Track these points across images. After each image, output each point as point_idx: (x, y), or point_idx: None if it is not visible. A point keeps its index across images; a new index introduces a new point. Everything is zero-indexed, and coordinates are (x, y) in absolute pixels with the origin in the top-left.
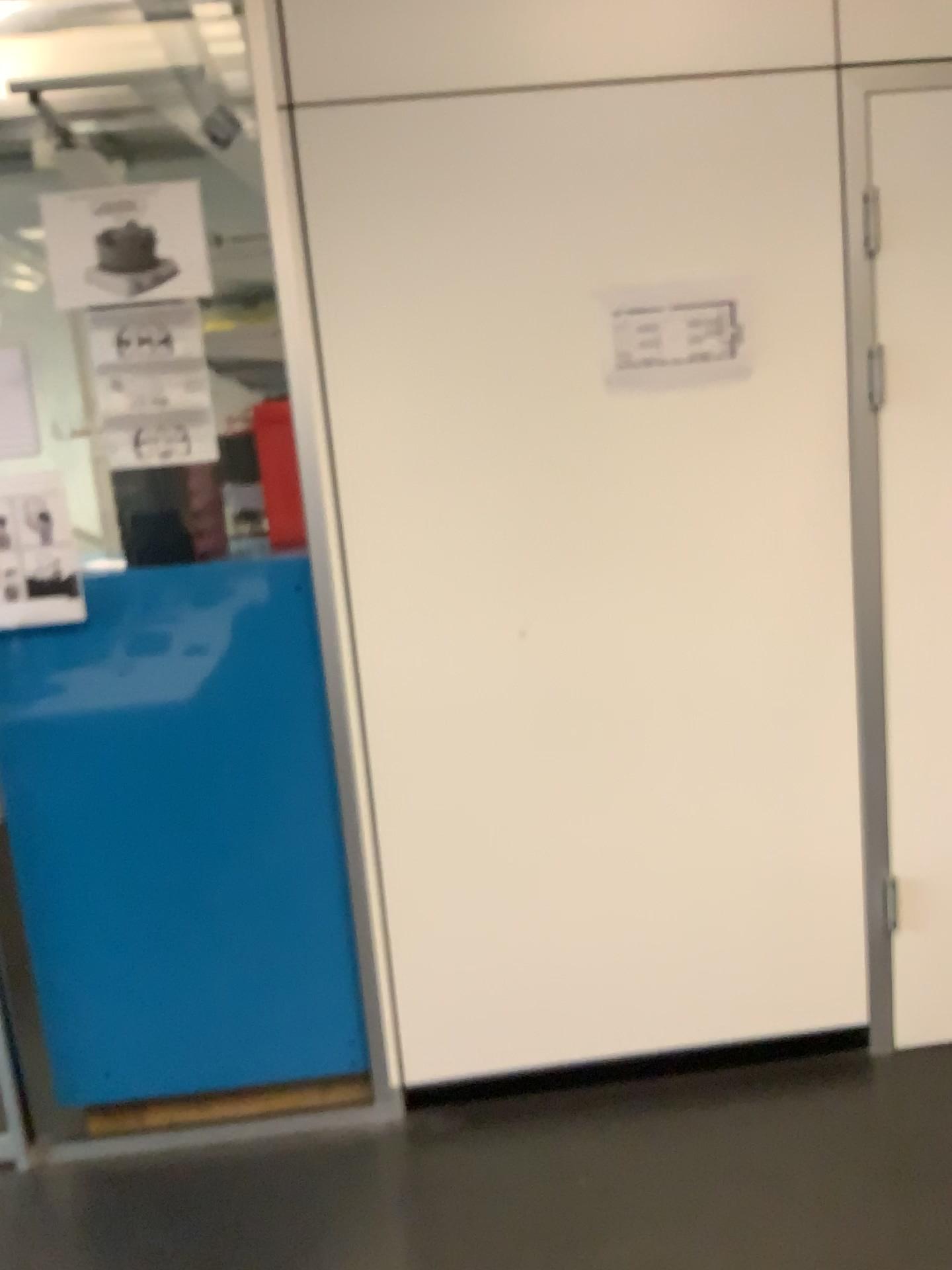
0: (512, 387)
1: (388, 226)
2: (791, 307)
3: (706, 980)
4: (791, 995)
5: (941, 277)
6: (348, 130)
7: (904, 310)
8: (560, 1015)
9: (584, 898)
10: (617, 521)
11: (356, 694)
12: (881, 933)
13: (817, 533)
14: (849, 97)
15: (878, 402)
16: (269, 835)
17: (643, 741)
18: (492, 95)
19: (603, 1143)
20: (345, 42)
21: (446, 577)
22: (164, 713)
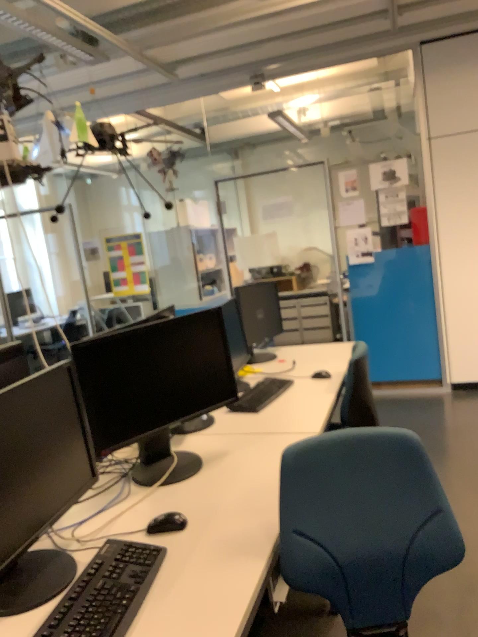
0: None
1: (452, 164)
2: None
3: None
4: None
5: None
6: (443, 142)
7: None
8: None
9: None
10: None
11: (440, 279)
12: None
13: None
14: None
15: None
16: (416, 315)
17: None
18: None
19: None
20: (443, 122)
21: (465, 249)
22: (391, 284)
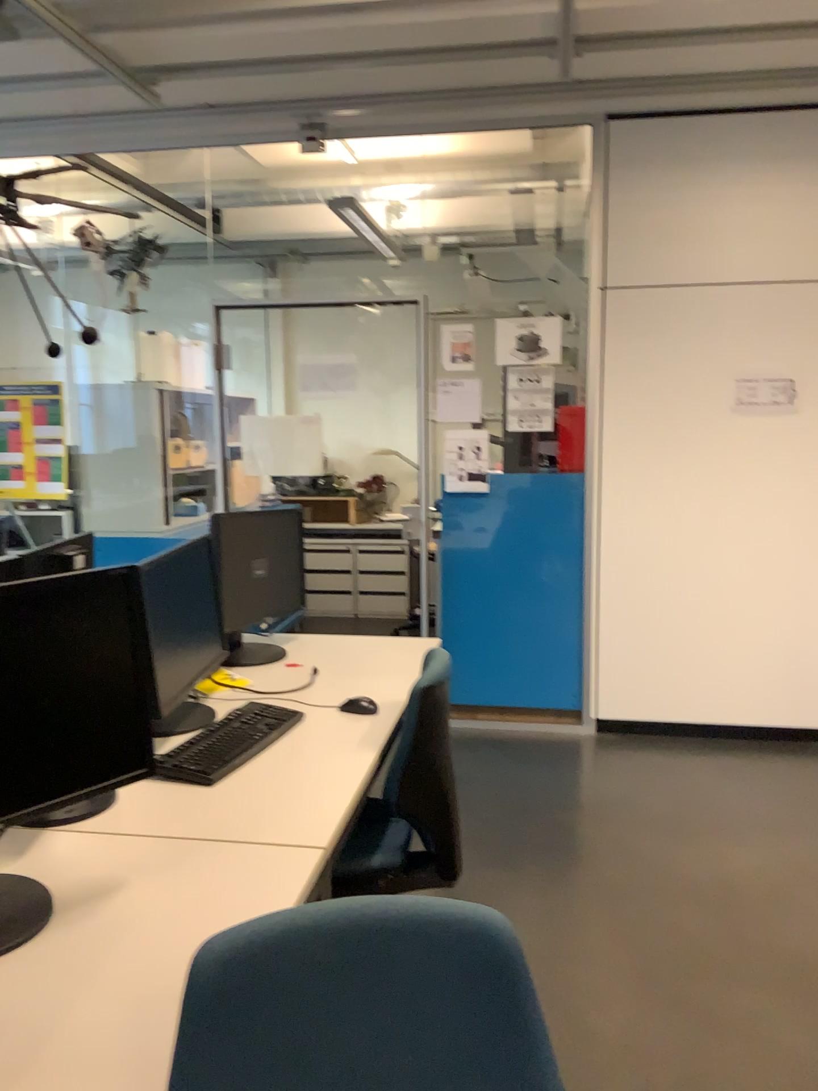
0: (685, 410)
1: (639, 339)
2: None
3: (746, 694)
4: (789, 708)
5: None
6: (627, 299)
7: None
8: (673, 699)
9: (691, 645)
10: (727, 473)
11: (598, 537)
12: None
13: None
14: None
15: None
16: (550, 596)
17: (728, 574)
18: (691, 287)
19: (688, 751)
20: (631, 264)
21: (645, 490)
22: (513, 536)
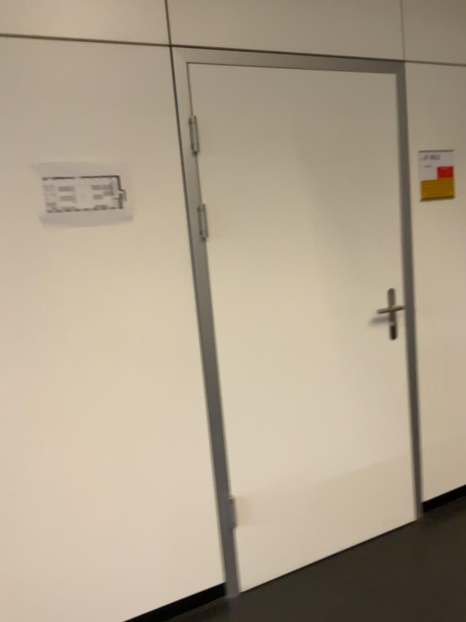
0: None
1: None
2: (153, 180)
3: (132, 579)
4: (182, 576)
5: (233, 167)
6: None
7: (215, 184)
8: None
9: (50, 547)
10: (56, 308)
11: None
12: (229, 529)
13: (178, 308)
14: (178, 64)
15: (205, 234)
16: None
17: (82, 441)
18: None
19: None
20: None
21: None
22: None
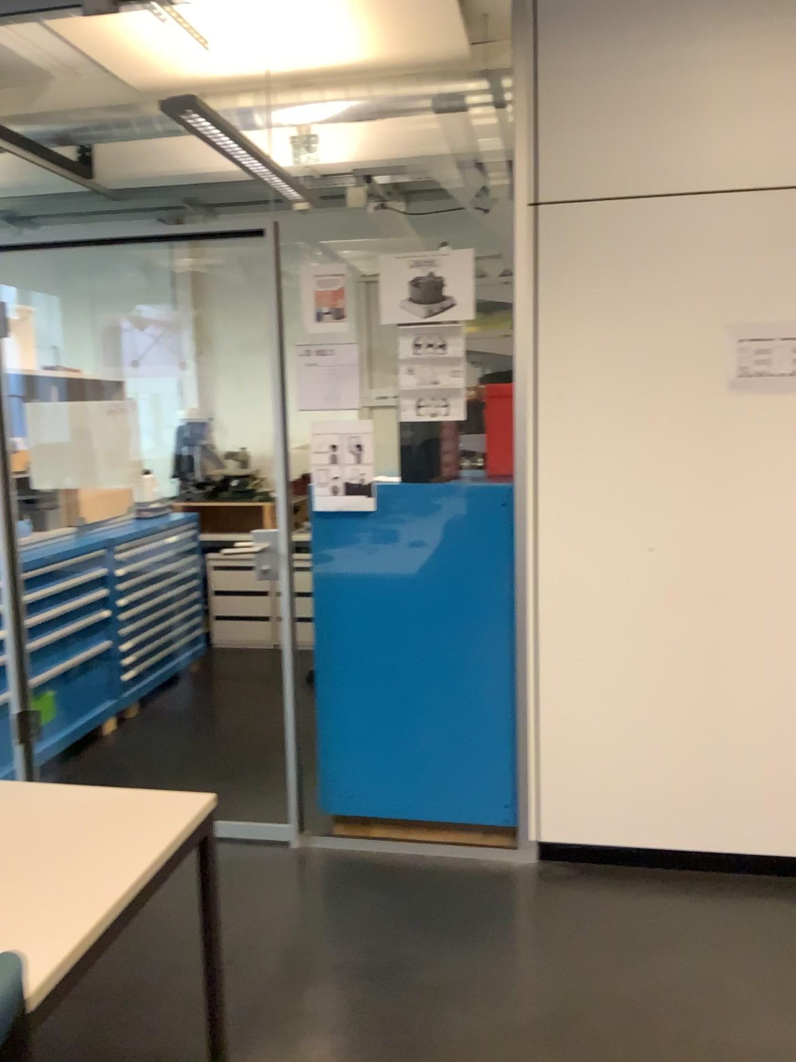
0: (662, 386)
1: (590, 280)
2: None
3: (759, 808)
4: None
5: None
6: (571, 219)
7: None
8: (650, 813)
9: (676, 735)
10: (726, 480)
11: (535, 576)
12: None
13: None
14: None
15: None
16: (469, 661)
17: (730, 632)
18: (669, 199)
19: (671, 901)
20: (576, 165)
21: (604, 506)
22: (413, 574)
